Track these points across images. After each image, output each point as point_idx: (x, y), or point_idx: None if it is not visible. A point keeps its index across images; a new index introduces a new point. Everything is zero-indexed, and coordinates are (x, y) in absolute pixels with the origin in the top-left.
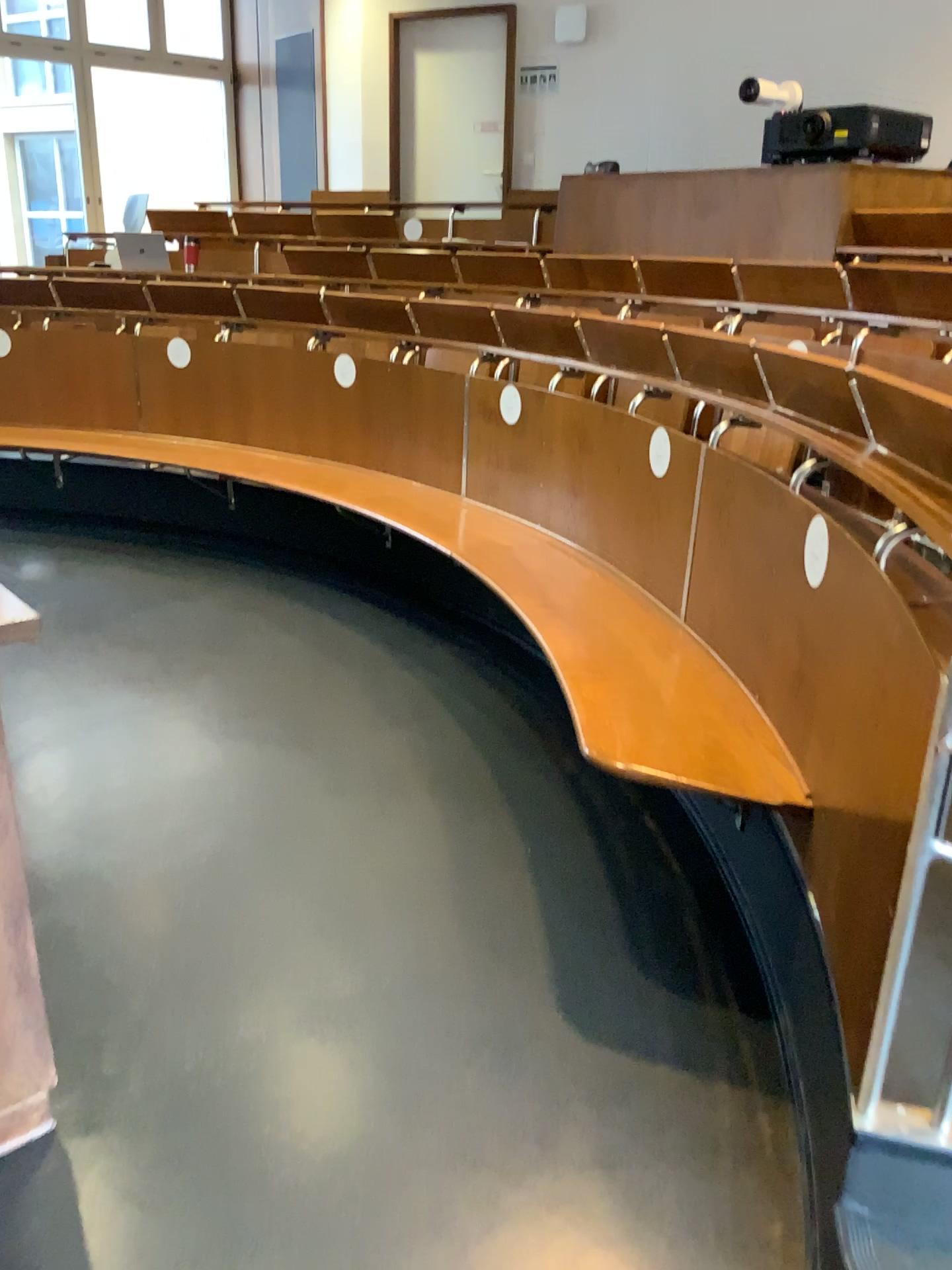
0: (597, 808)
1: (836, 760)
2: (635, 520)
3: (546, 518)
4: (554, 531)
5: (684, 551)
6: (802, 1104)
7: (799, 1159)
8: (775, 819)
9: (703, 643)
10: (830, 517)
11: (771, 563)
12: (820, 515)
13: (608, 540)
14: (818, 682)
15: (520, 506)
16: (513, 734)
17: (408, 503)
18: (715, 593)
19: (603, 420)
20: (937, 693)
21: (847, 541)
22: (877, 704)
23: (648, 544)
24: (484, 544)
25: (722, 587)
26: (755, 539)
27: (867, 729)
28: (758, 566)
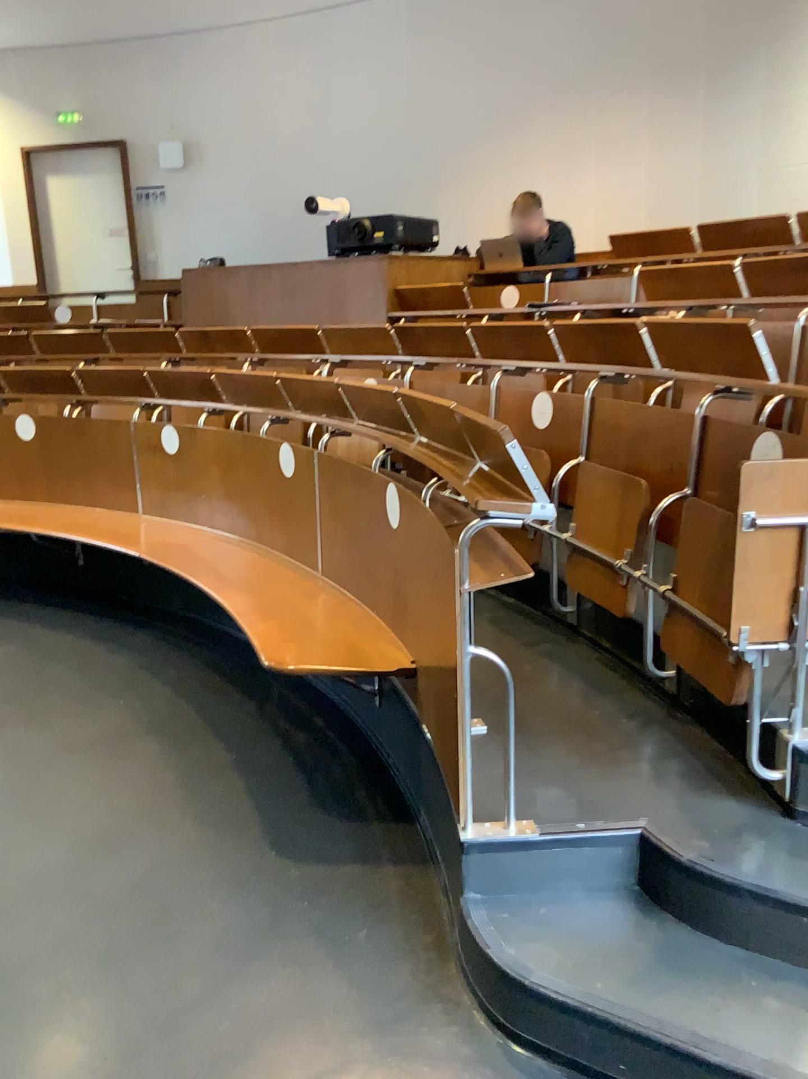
0: (278, 722)
1: (424, 631)
2: (276, 511)
3: (209, 522)
4: (217, 530)
5: (313, 527)
6: (439, 862)
7: (441, 893)
8: (395, 684)
9: (335, 588)
10: (399, 483)
11: (370, 521)
12: (394, 483)
13: (258, 529)
14: (407, 587)
15: (188, 516)
16: (207, 685)
17: (96, 526)
18: (338, 551)
19: (242, 444)
20: (460, 563)
21: (410, 495)
22: (438, 587)
23: (287, 527)
24: (164, 547)
25: (342, 545)
26: (358, 508)
27: (436, 605)
28: (362, 525)
